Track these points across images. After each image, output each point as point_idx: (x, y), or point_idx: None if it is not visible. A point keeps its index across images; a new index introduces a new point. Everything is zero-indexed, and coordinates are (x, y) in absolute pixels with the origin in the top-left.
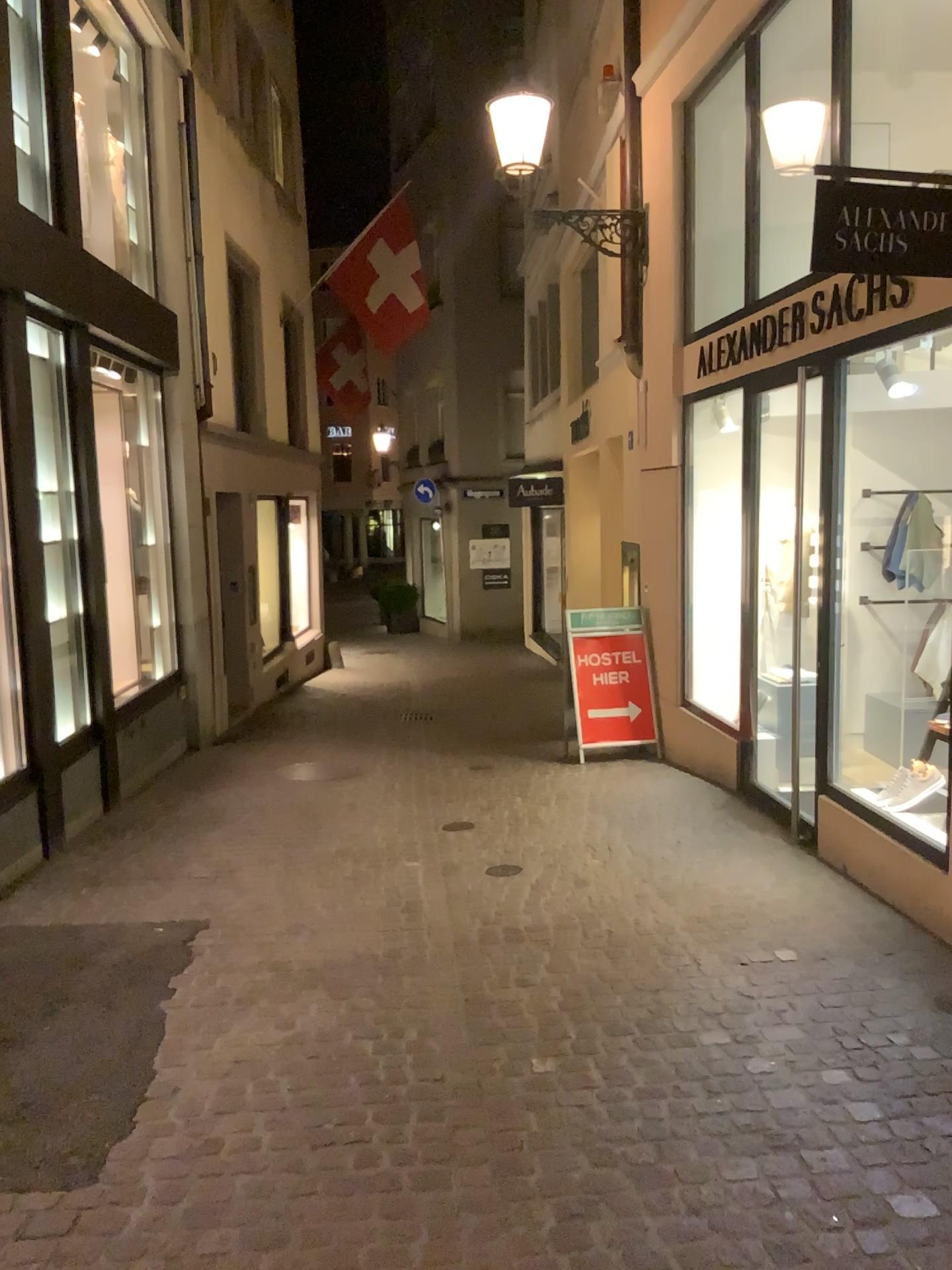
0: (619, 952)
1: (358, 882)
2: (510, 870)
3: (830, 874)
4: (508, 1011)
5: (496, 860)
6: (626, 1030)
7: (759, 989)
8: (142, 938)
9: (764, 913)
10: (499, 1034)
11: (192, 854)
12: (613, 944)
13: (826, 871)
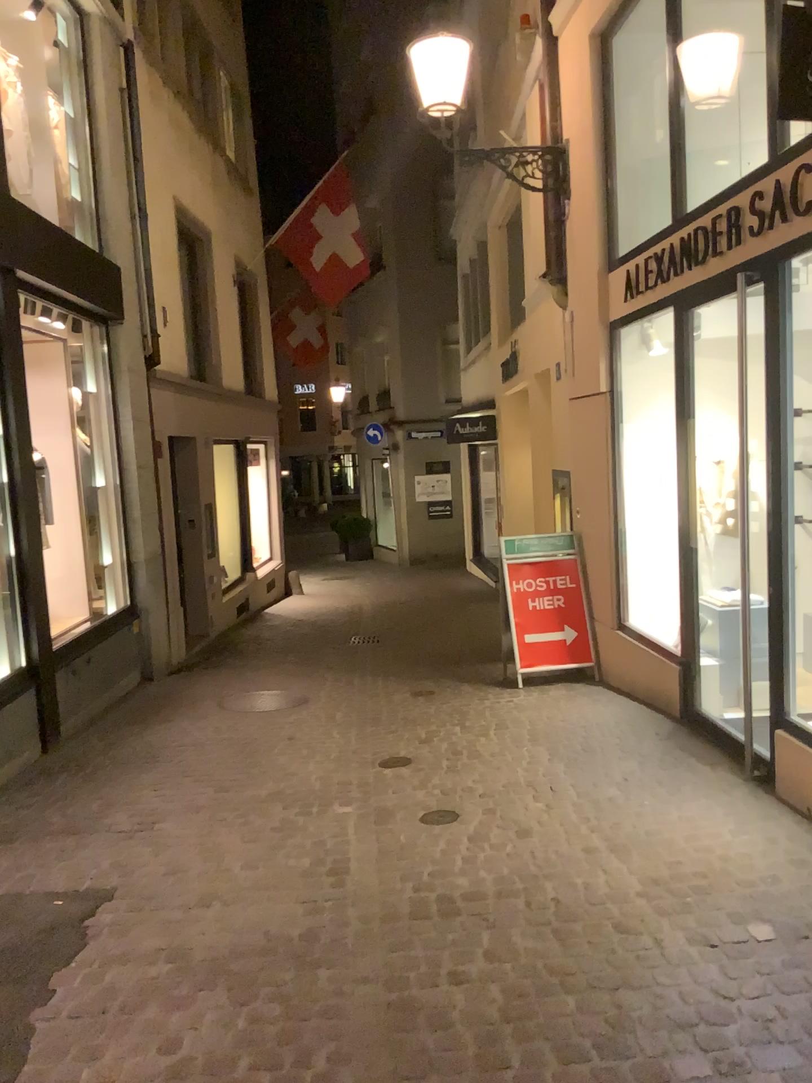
0: (566, 934)
1: (282, 837)
2: (445, 819)
3: (795, 820)
4: (435, 1026)
5: (430, 806)
6: (579, 1059)
7: (738, 992)
8: (32, 920)
9: (729, 875)
10: (422, 1068)
11: (112, 805)
12: (559, 921)
13: (789, 816)
